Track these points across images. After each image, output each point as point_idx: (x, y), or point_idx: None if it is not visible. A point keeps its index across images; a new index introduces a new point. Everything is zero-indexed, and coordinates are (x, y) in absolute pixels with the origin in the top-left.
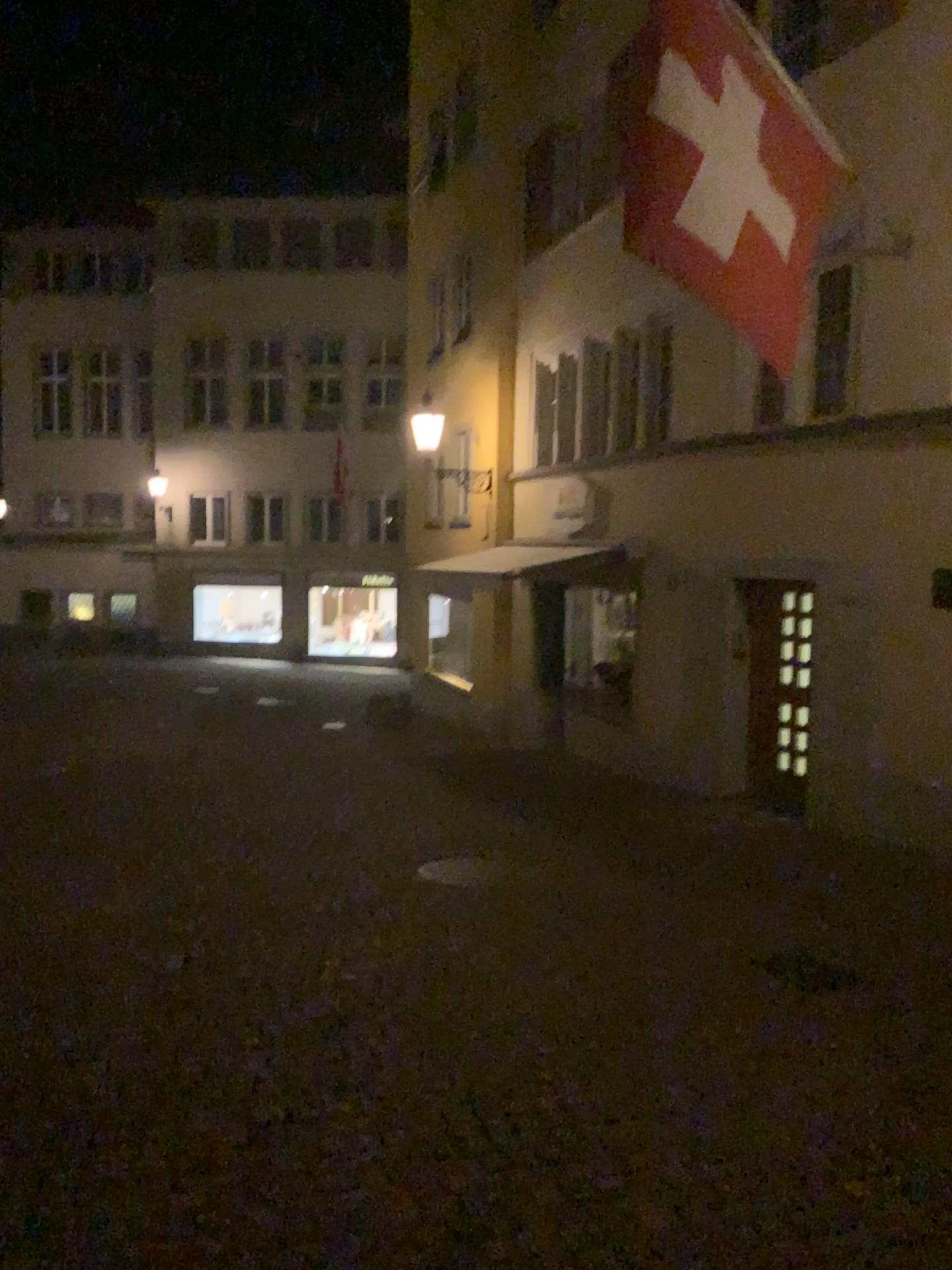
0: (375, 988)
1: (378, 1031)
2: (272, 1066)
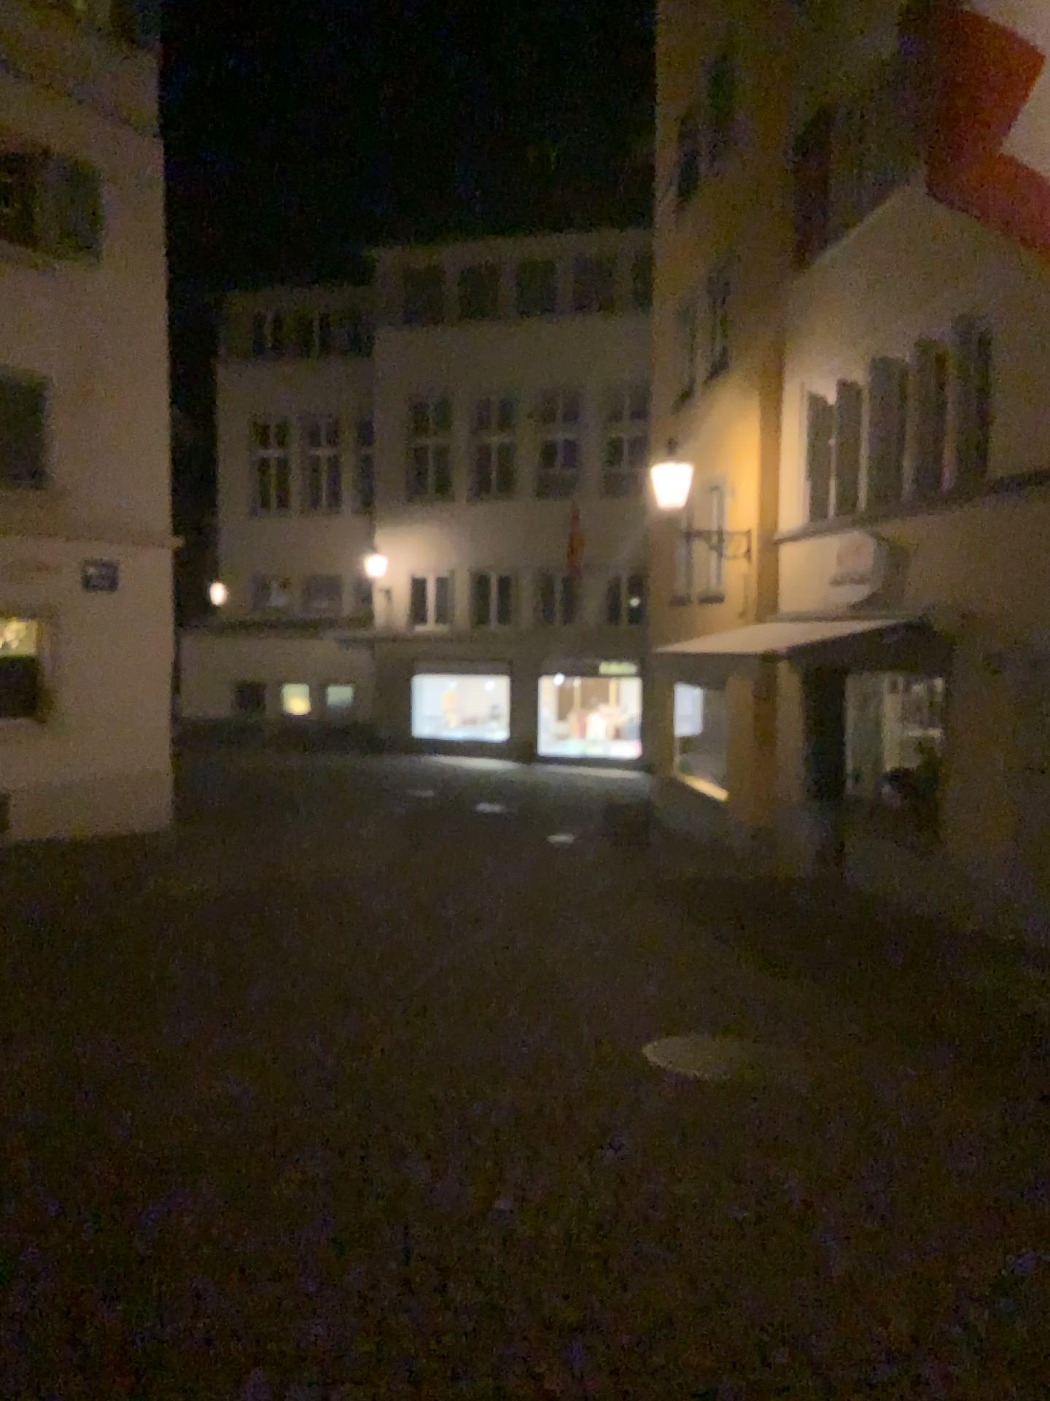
0: (562, 1248)
1: (556, 1332)
2: (385, 1393)
